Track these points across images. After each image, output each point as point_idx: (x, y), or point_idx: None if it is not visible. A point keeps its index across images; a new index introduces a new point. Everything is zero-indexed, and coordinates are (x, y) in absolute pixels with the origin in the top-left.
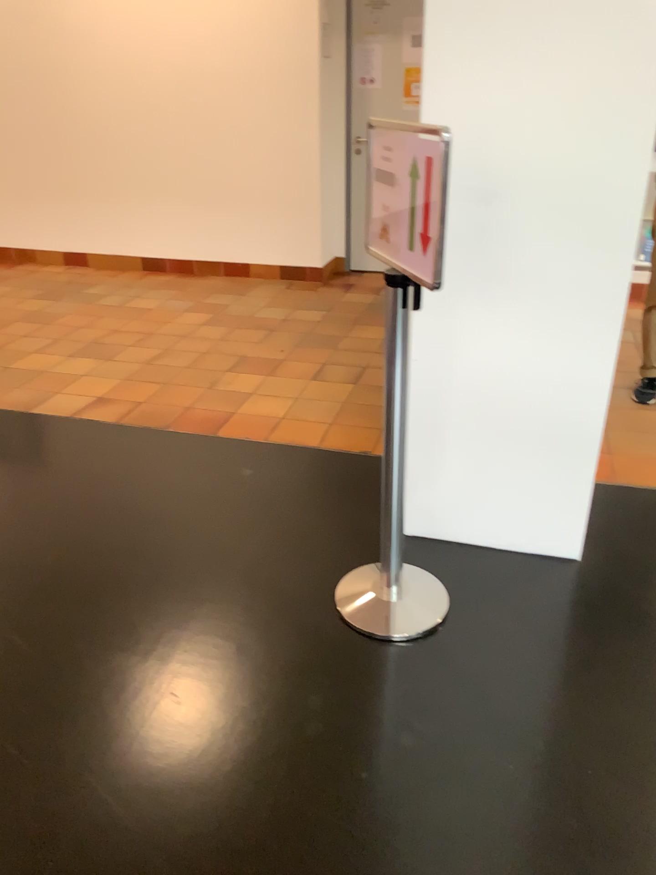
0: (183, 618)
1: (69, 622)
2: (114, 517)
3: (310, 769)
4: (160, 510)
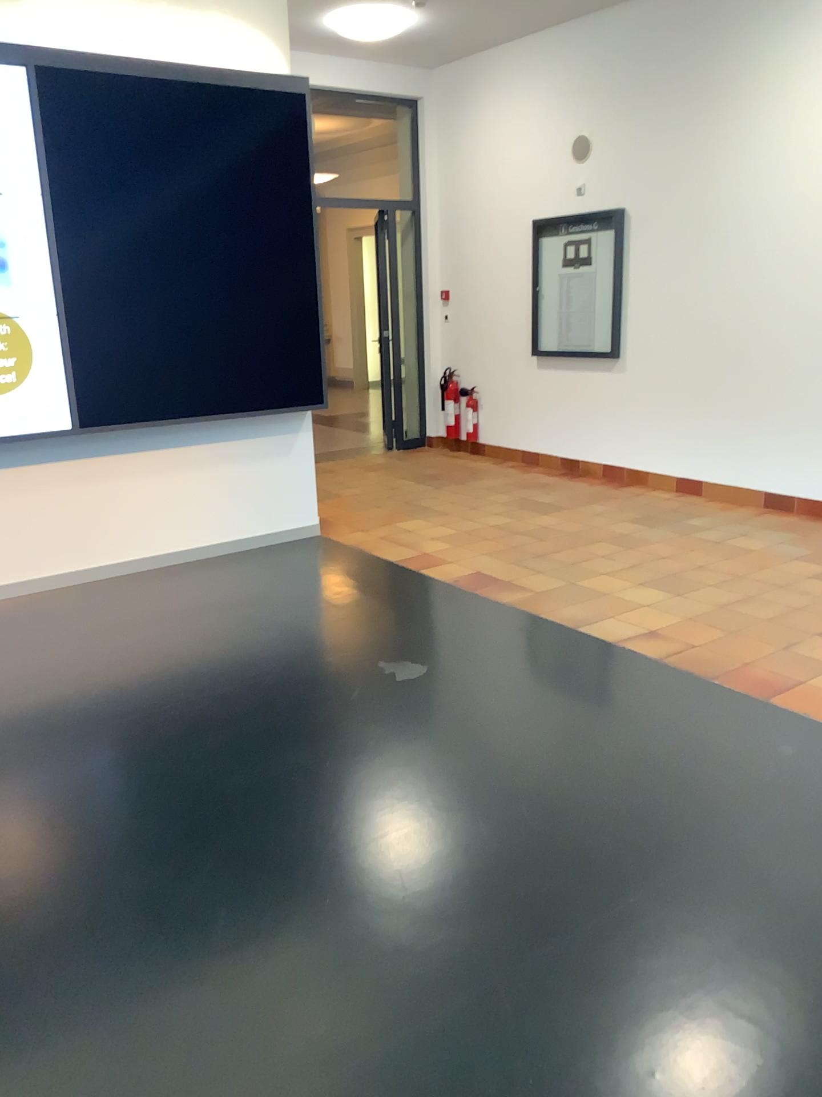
0: (643, 869)
1: (531, 828)
2: (616, 750)
3: (712, 1069)
4: (667, 759)
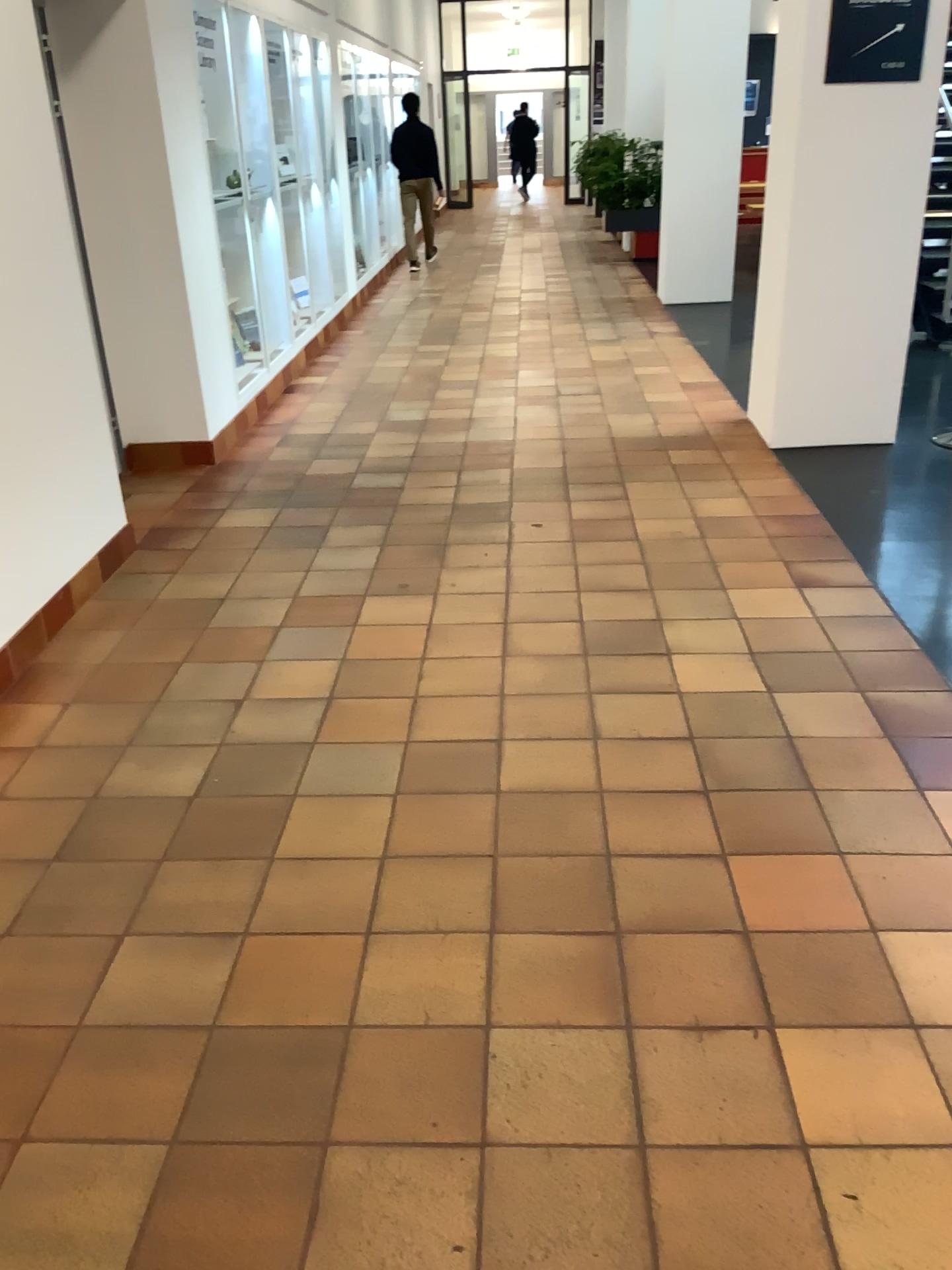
0: None
1: None
2: None
3: None
4: None
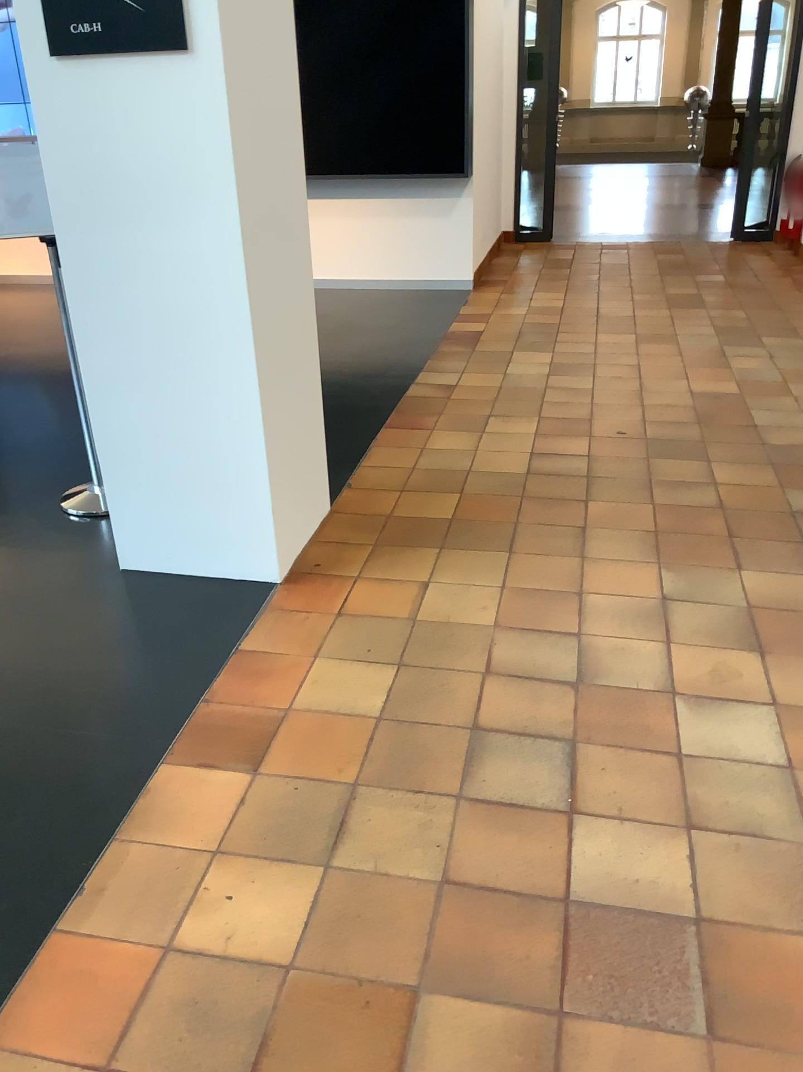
0: None
1: None
2: None
3: None
4: None
